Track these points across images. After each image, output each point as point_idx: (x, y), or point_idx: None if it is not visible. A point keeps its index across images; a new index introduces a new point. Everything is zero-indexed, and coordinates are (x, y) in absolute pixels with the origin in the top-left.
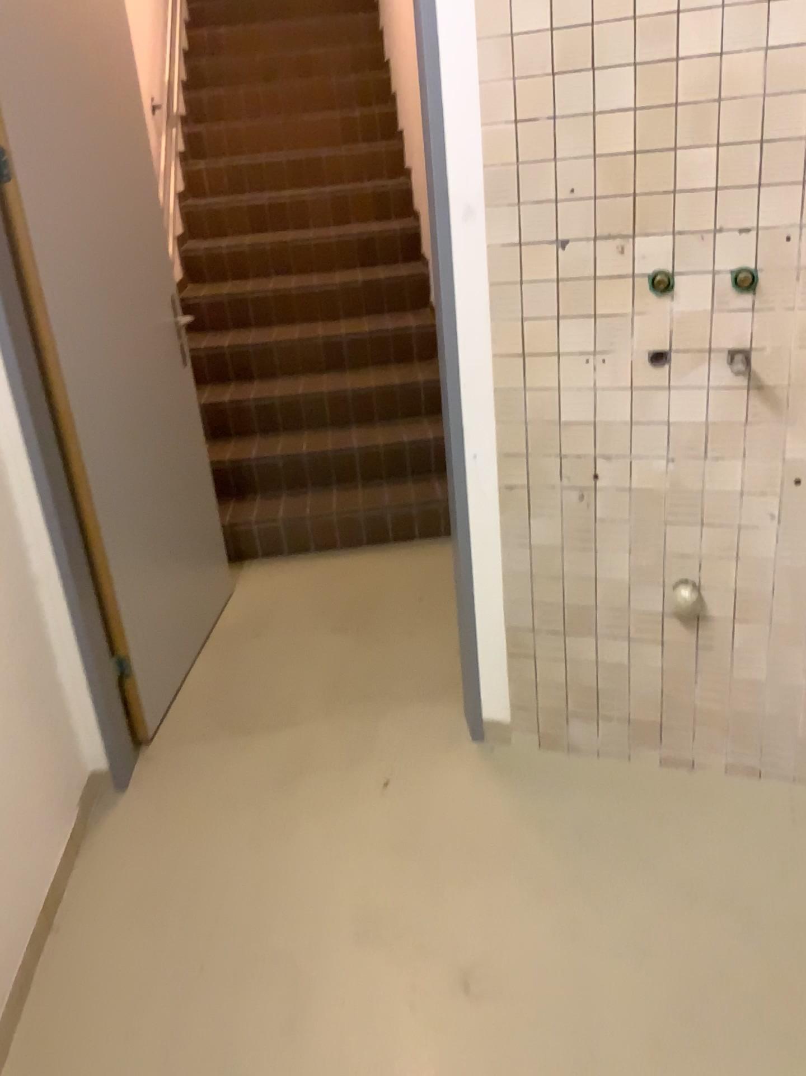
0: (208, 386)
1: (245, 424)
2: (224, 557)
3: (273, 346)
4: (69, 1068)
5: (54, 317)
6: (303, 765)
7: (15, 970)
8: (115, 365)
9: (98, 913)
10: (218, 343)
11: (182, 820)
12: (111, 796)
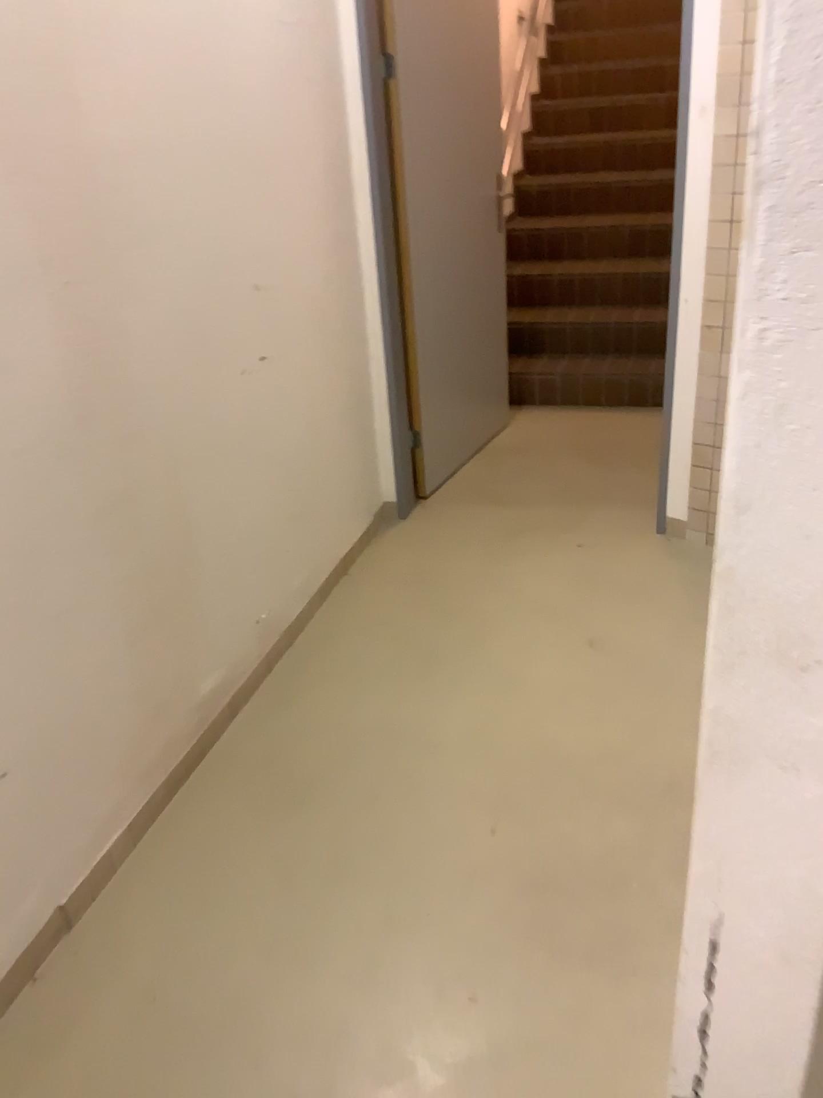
0: (525, 262)
1: (549, 296)
2: (510, 397)
3: (584, 232)
4: (344, 629)
5: (407, 177)
6: (527, 526)
7: (322, 583)
8: (445, 220)
9: (374, 572)
10: (540, 226)
11: (437, 540)
12: (394, 520)
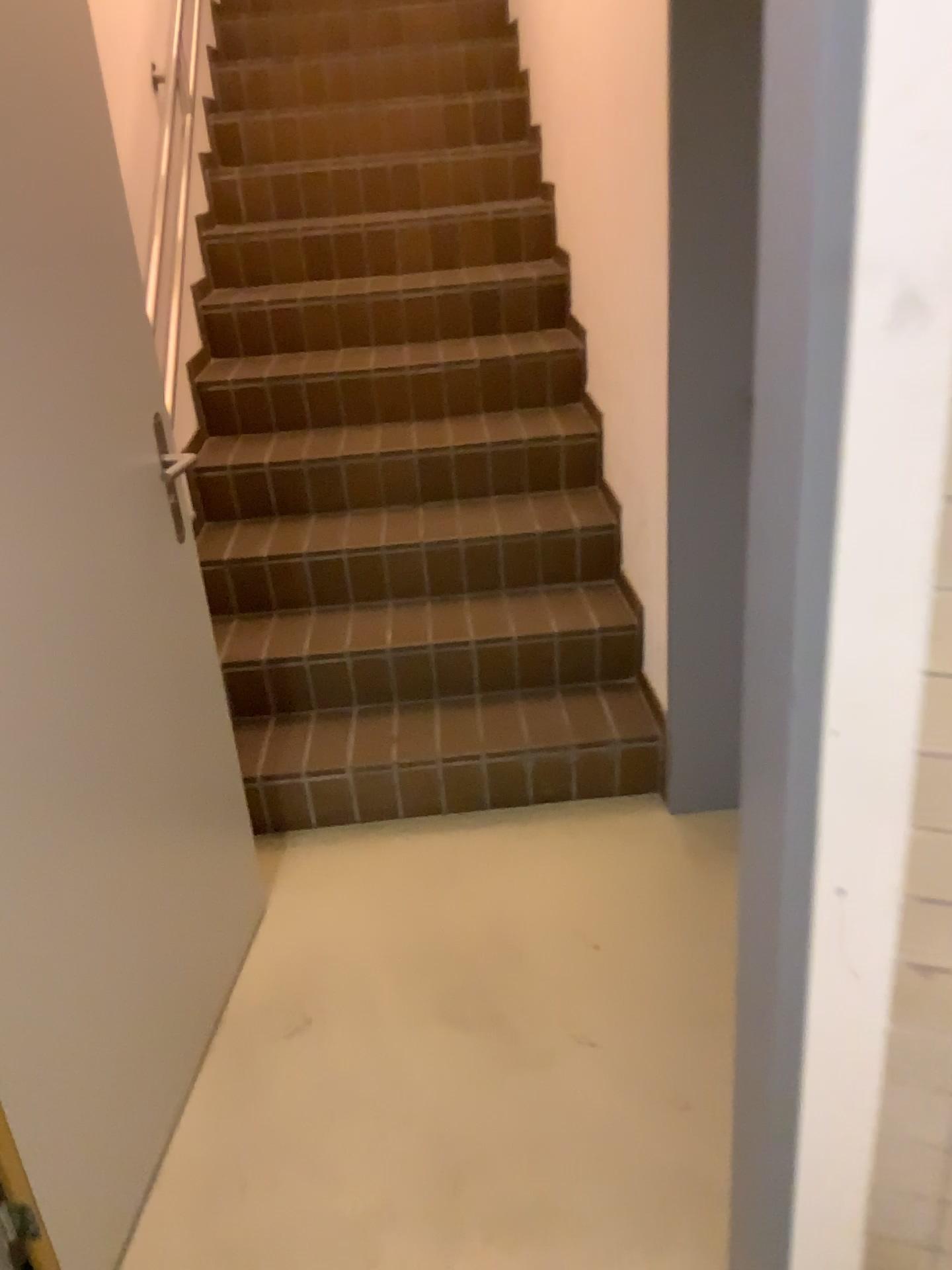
0: (238, 526)
1: (295, 593)
2: (255, 834)
3: (339, 464)
4: None
5: None
6: None
7: None
8: (18, 597)
9: None
10: (254, 456)
11: None
12: None
